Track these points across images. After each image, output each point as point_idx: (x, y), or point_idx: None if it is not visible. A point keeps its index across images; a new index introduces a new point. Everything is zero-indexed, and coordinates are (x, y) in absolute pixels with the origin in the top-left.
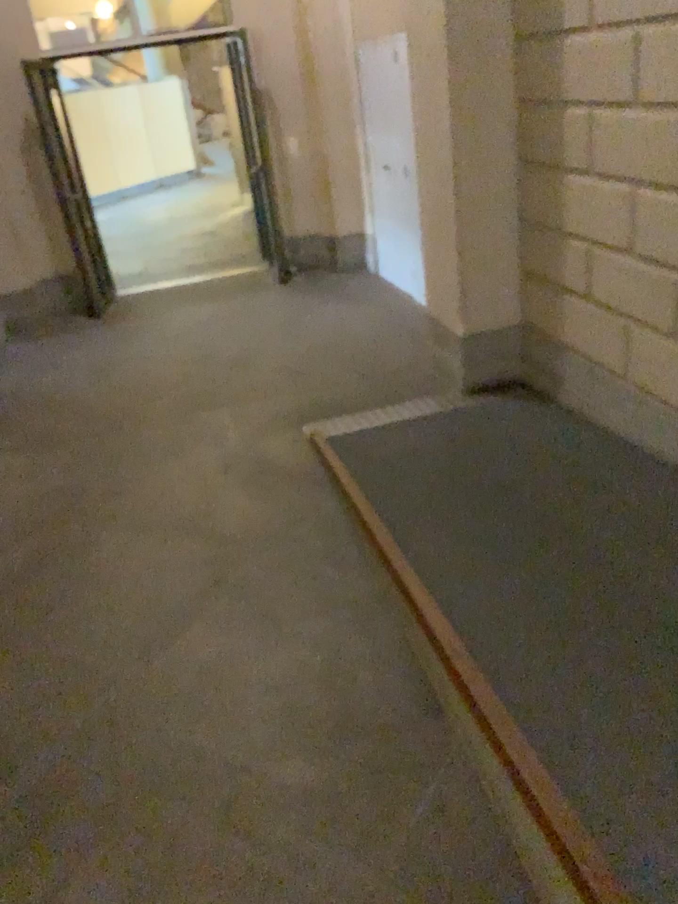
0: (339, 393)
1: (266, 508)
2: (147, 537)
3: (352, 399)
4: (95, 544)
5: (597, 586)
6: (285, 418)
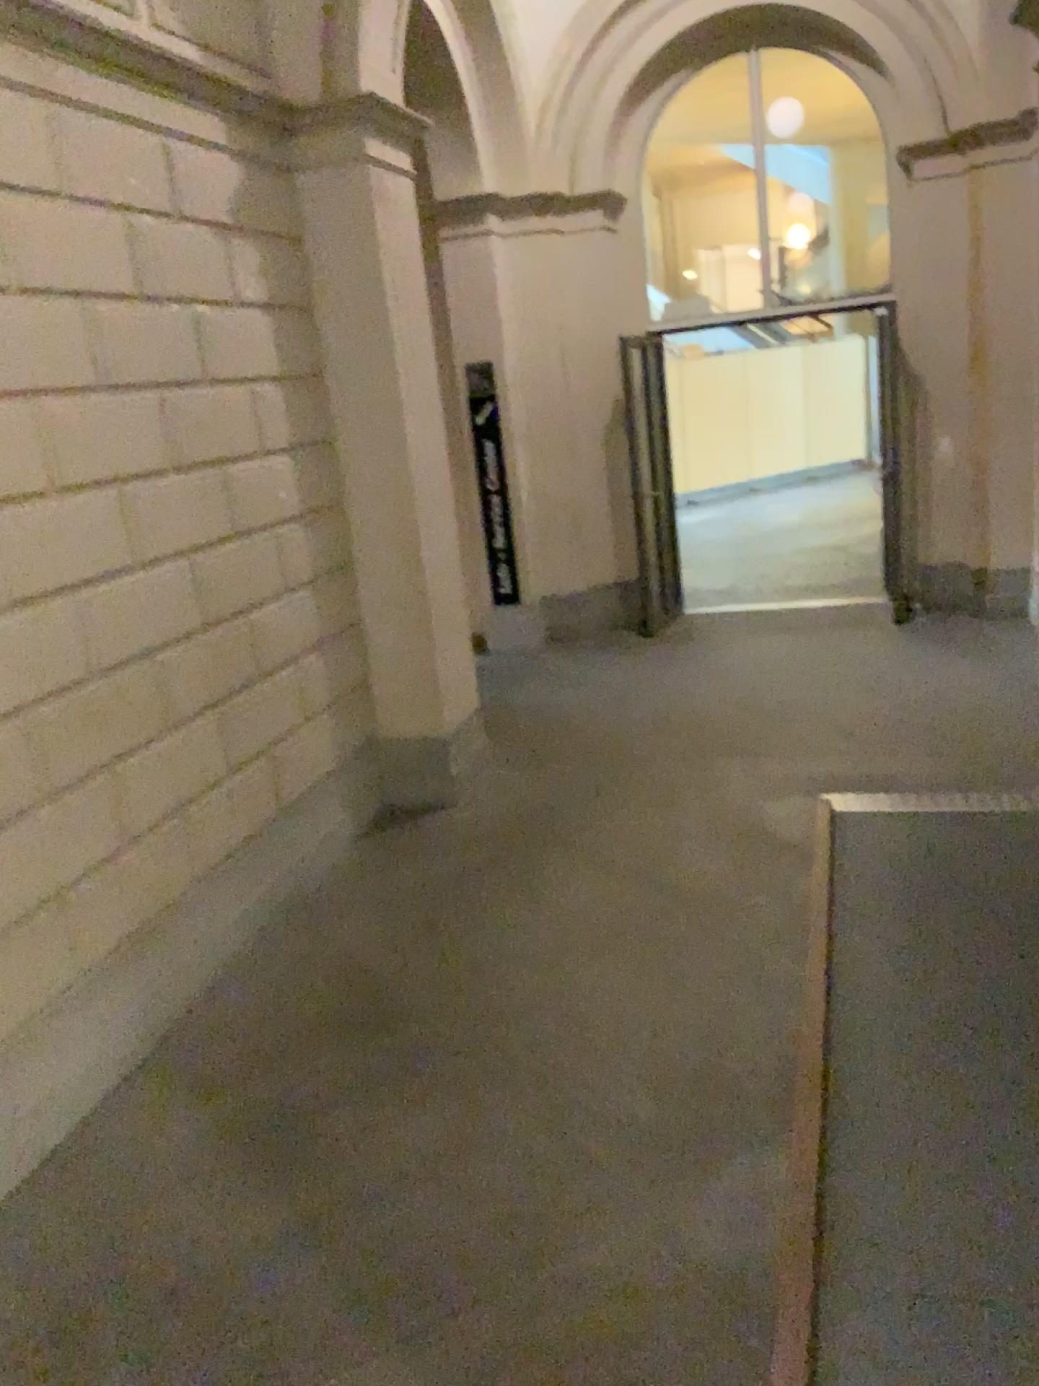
0: (889, 768)
1: (732, 870)
2: (596, 870)
3: (901, 777)
4: (543, 865)
5: (1030, 1012)
6: (808, 784)
